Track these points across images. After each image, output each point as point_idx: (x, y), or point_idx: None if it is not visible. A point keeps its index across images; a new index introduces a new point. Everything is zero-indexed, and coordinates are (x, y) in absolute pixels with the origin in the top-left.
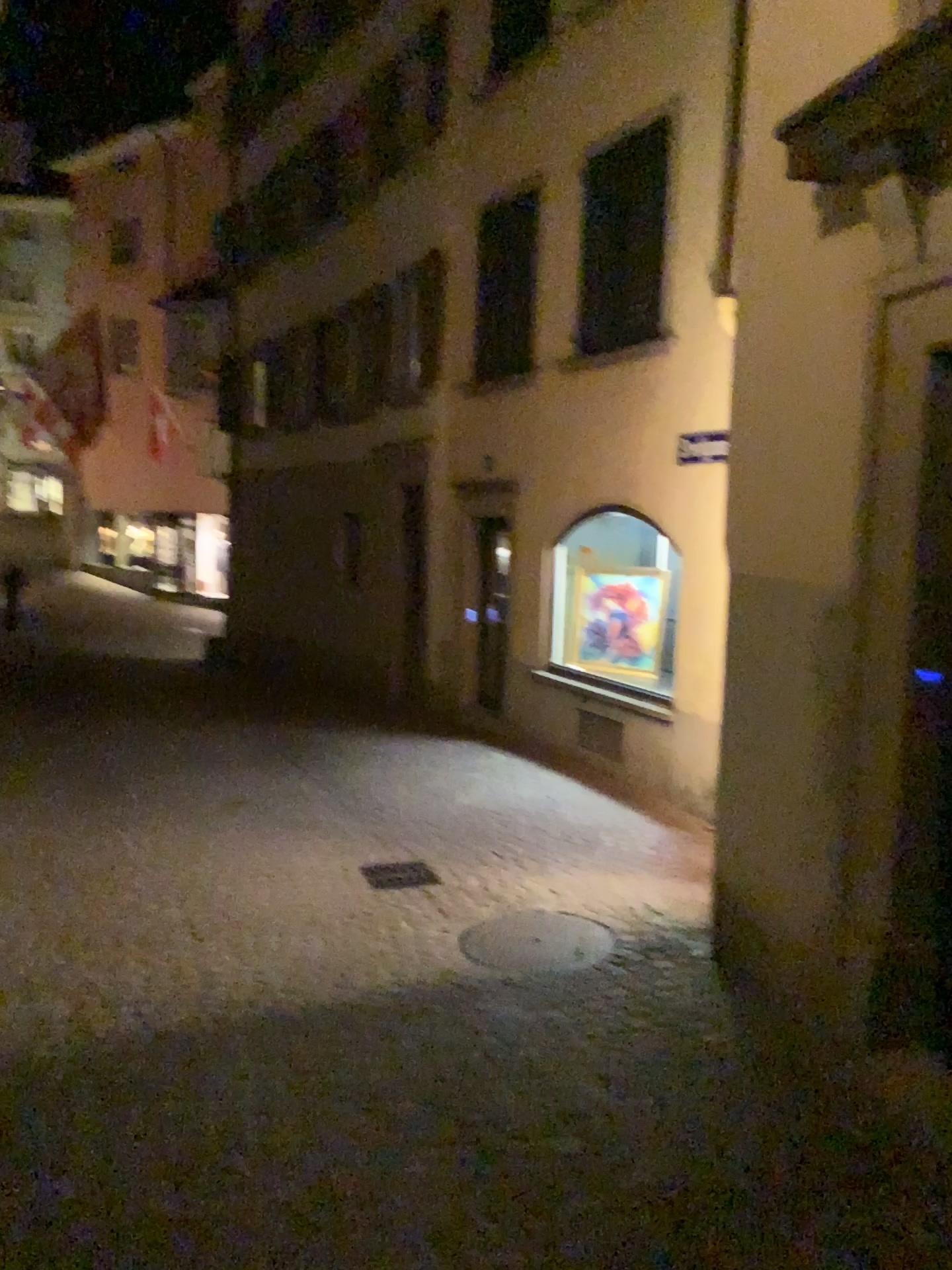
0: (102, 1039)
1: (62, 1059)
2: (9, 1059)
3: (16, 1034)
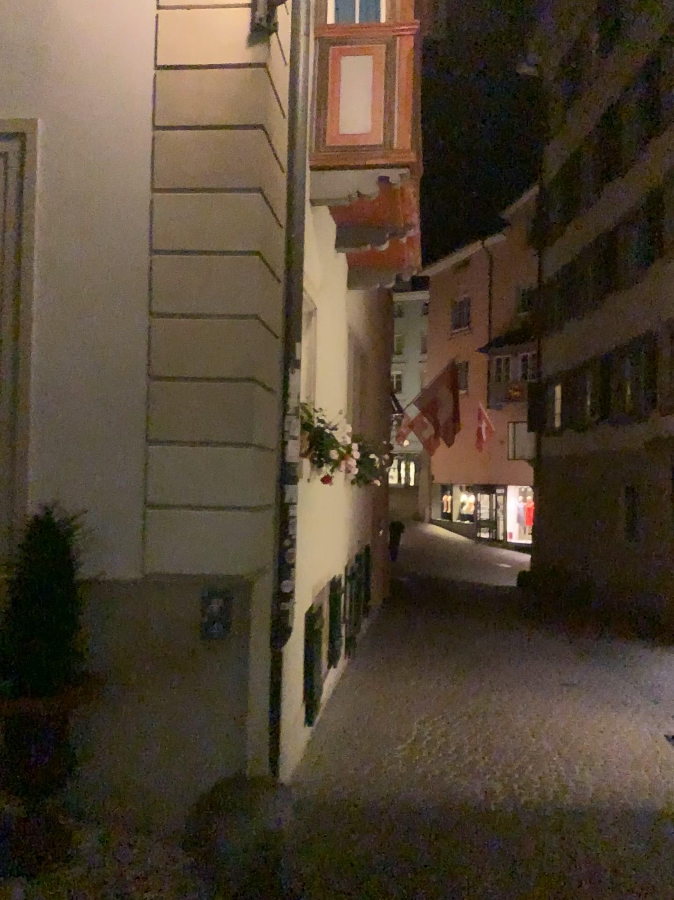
0: (525, 804)
1: (506, 811)
2: (477, 805)
3: (476, 793)
